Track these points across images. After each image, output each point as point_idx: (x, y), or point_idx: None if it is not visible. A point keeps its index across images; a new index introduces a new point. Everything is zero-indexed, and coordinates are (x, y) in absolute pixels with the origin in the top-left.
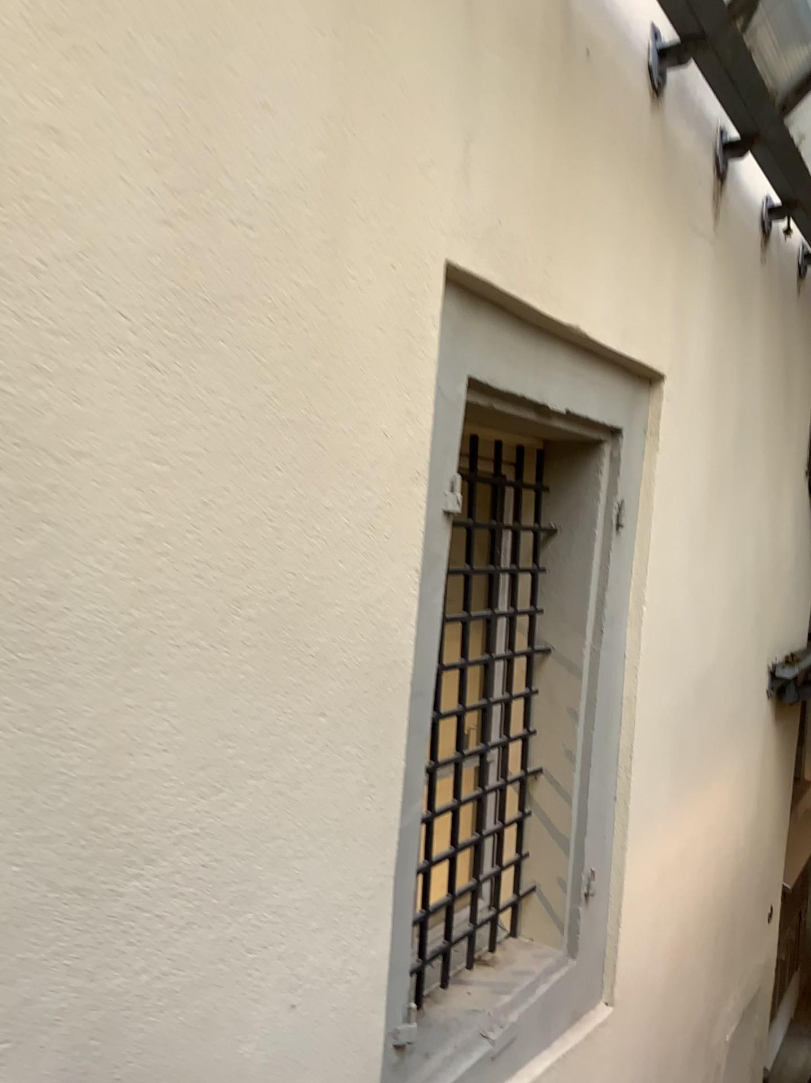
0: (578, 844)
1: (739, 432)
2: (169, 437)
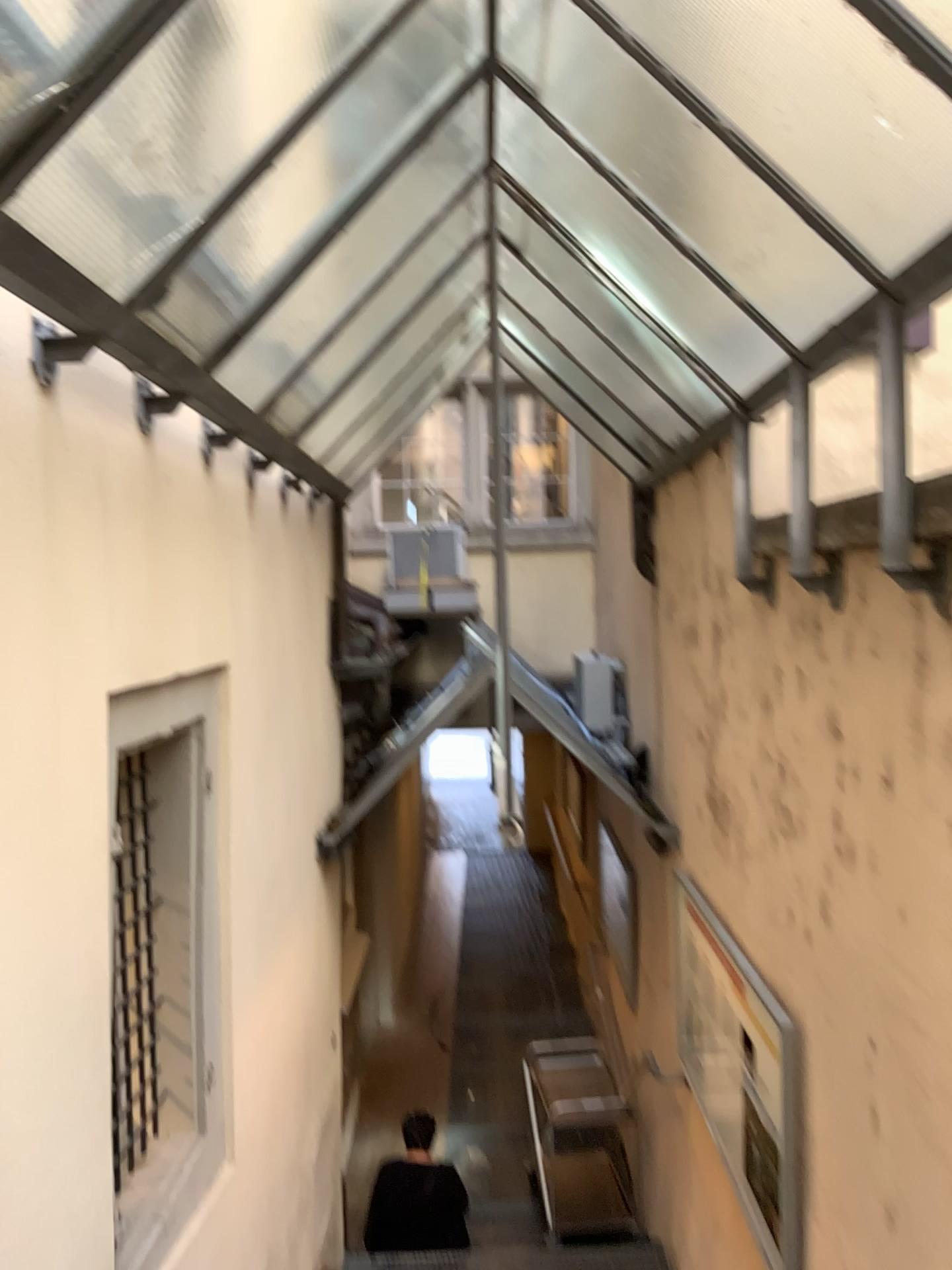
0: (200, 1046)
1: (278, 665)
2: (2, 910)
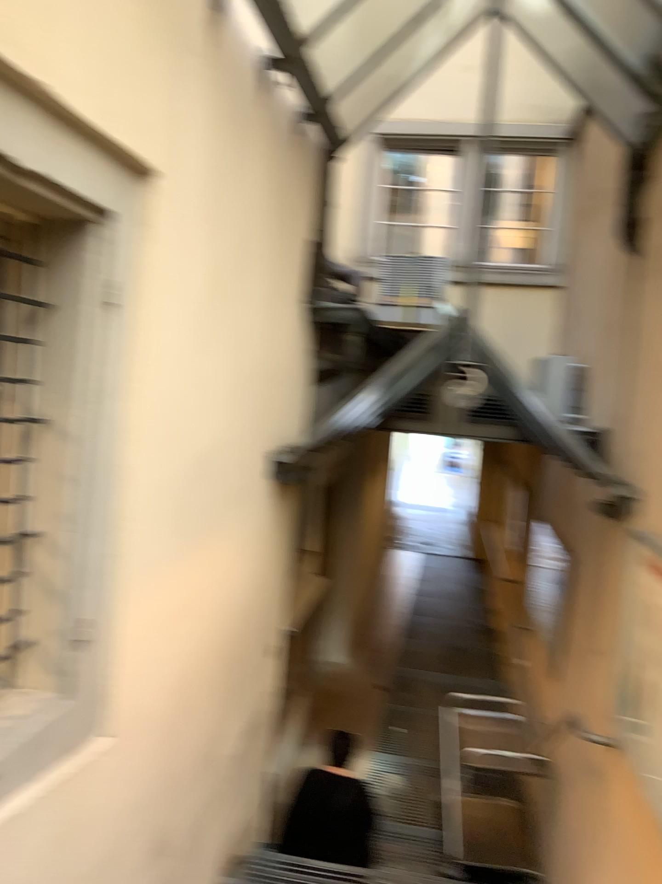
0: (76, 597)
1: (242, 251)
2: None
